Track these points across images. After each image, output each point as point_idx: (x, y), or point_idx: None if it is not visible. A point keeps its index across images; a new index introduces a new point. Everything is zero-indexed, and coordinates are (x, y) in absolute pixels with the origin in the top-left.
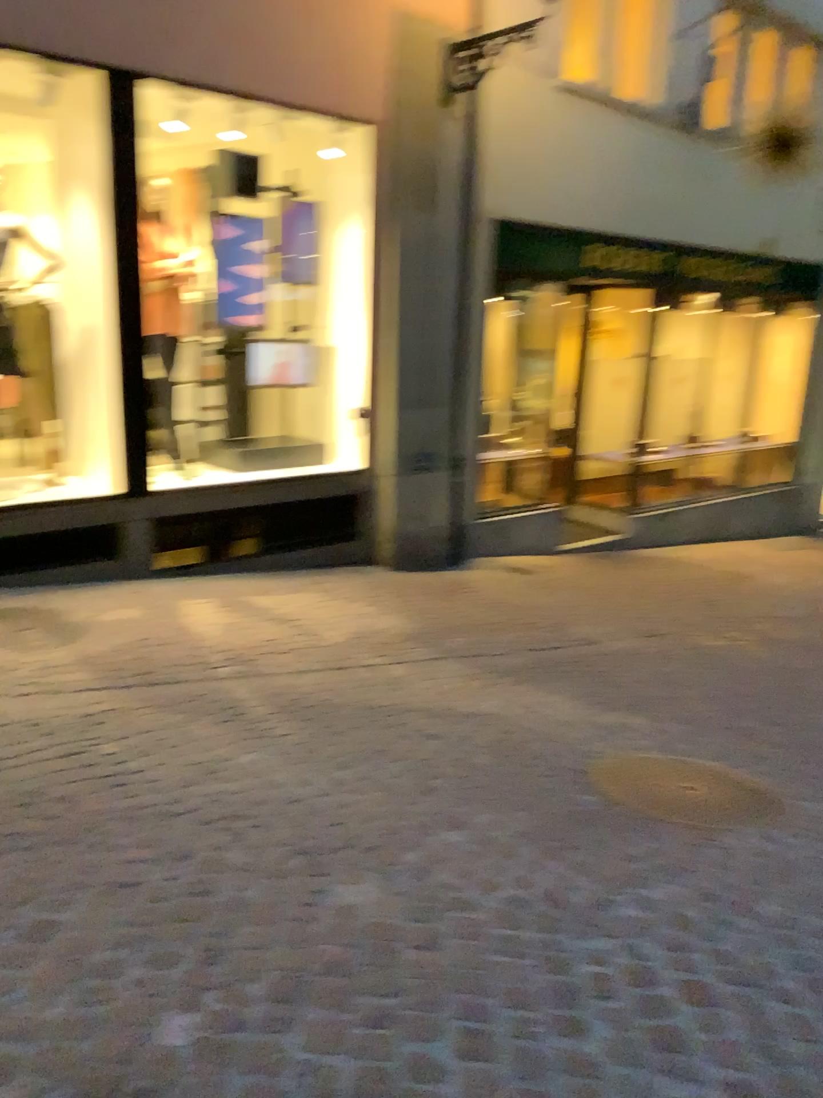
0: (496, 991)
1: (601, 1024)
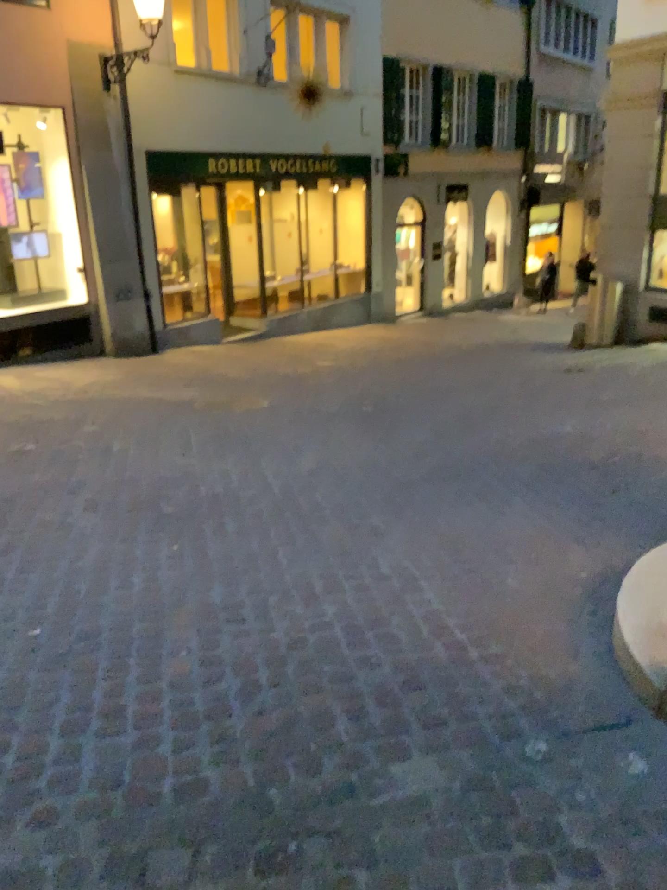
0: (132, 431)
1: (162, 433)
